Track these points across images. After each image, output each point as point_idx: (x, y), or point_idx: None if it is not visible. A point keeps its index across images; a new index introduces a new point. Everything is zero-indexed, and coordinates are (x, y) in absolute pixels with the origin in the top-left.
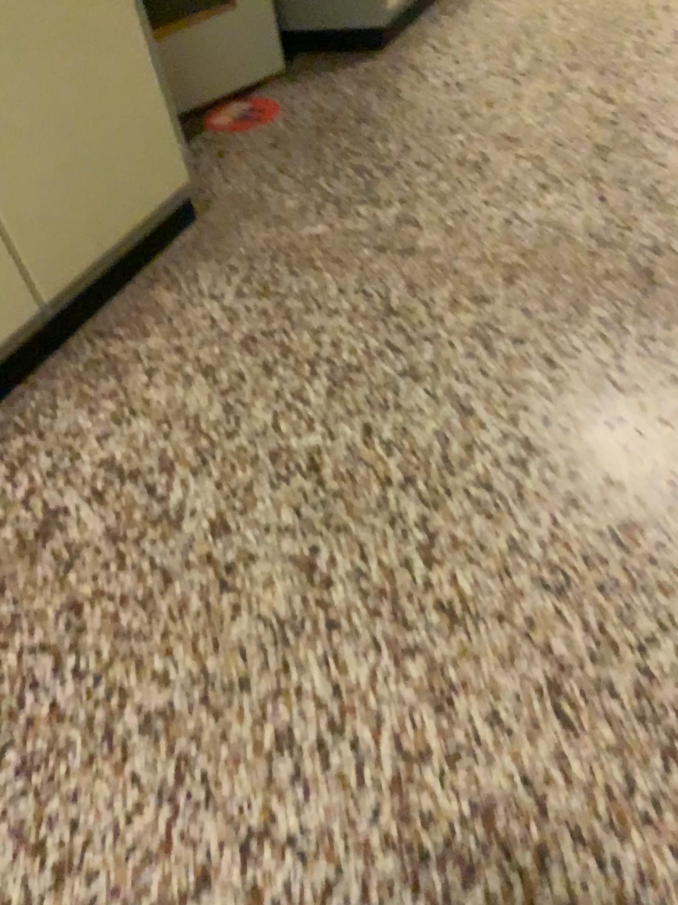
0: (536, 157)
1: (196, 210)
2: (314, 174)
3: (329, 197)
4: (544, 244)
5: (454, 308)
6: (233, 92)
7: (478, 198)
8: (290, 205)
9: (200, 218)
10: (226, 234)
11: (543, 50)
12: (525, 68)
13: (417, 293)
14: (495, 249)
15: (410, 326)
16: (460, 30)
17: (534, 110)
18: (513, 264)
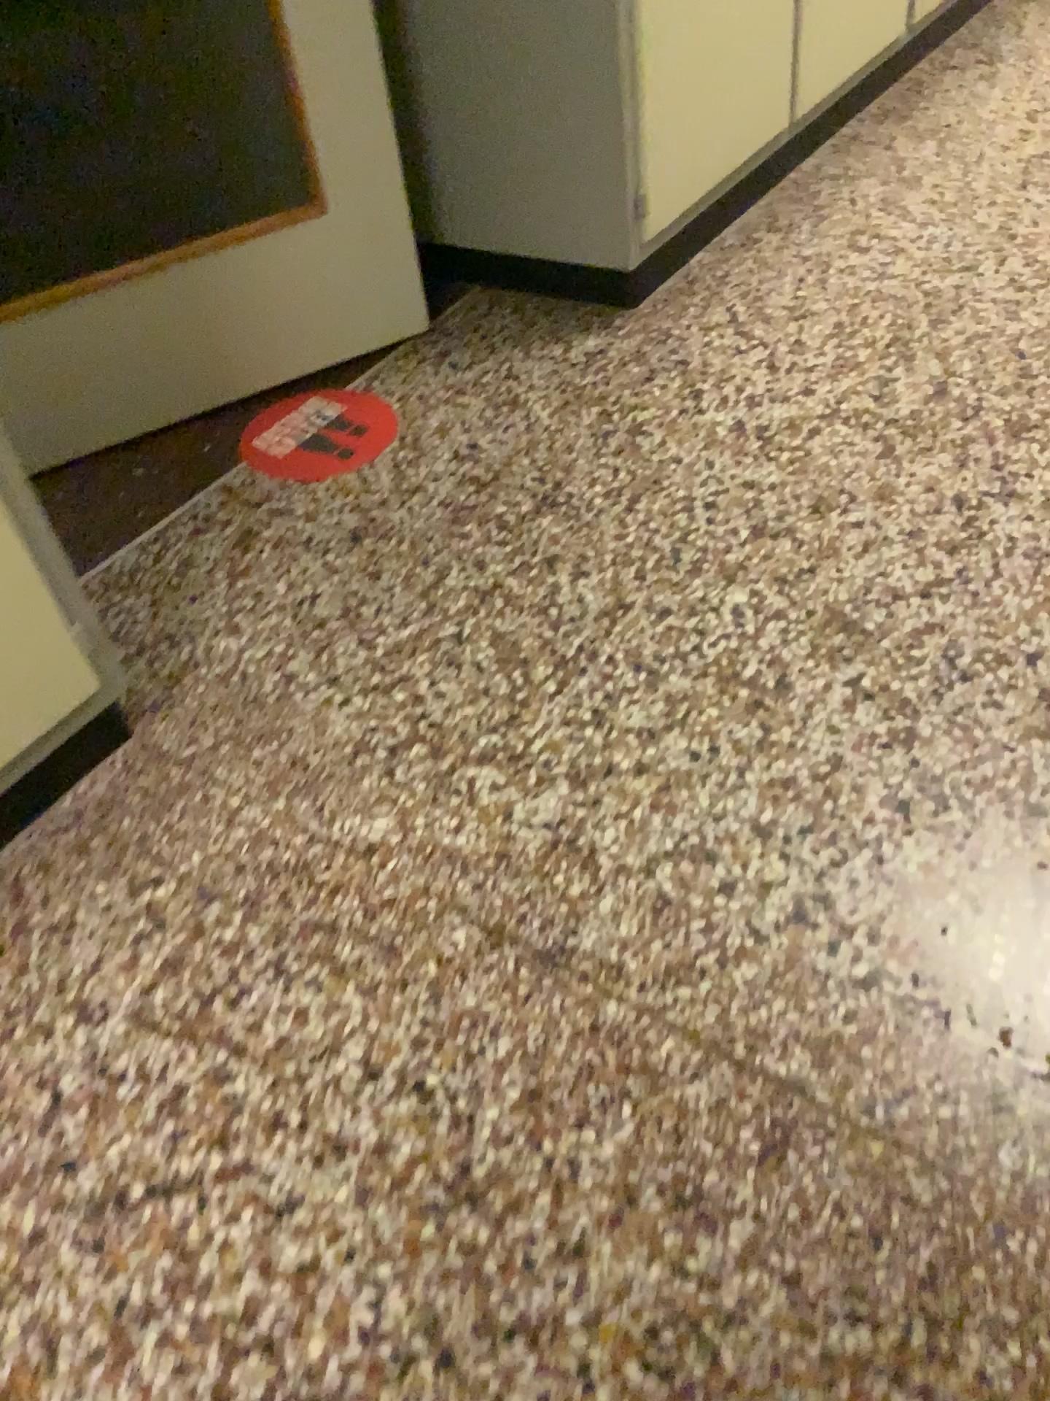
0: (907, 693)
1: (145, 694)
2: (416, 636)
3: (429, 716)
4: (884, 1031)
5: (622, 1232)
6: (318, 363)
7: (751, 808)
8: (339, 729)
9: (148, 720)
10: (180, 790)
11: (961, 361)
12: (918, 405)
13: (543, 1144)
14: (762, 1015)
15: (501, 1277)
16: (799, 272)
17: (920, 536)
18: (796, 1088)
